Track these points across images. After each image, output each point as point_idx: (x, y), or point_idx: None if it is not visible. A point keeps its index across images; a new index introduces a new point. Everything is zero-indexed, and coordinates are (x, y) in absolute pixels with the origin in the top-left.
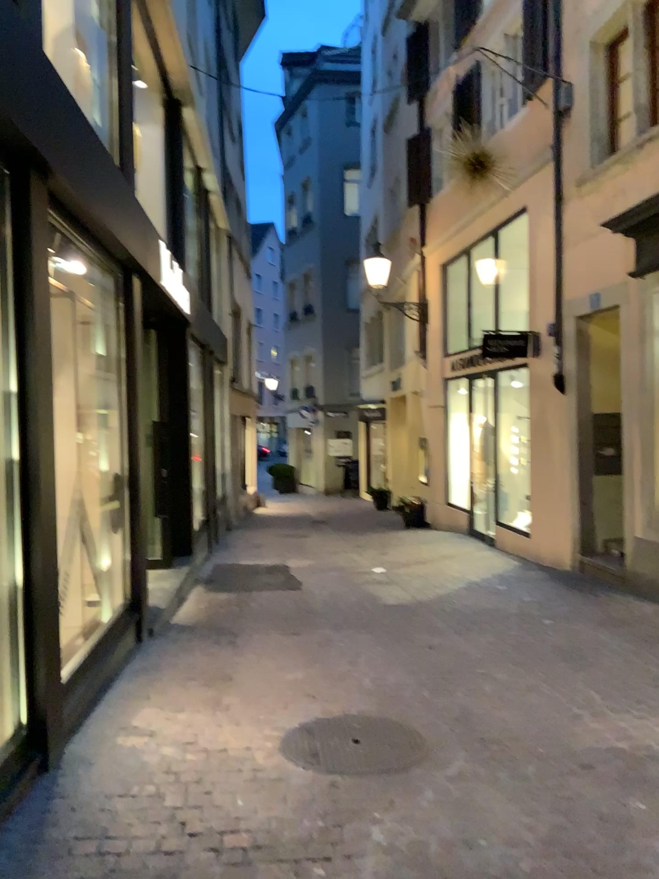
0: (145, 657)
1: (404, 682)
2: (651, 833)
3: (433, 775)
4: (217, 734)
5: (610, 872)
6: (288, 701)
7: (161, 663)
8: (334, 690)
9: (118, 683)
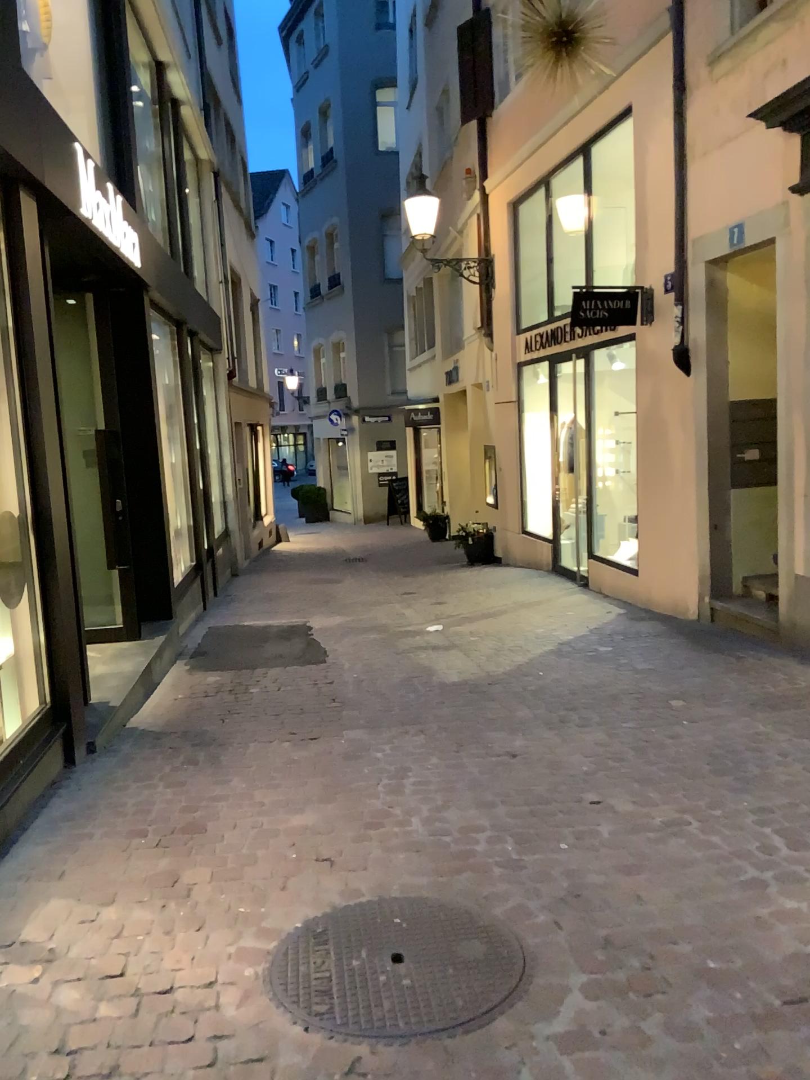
0: (69, 798)
1: (475, 825)
2: None
3: (533, 1038)
4: (157, 958)
5: None
6: (288, 874)
7: (92, 808)
8: (365, 845)
9: (15, 850)
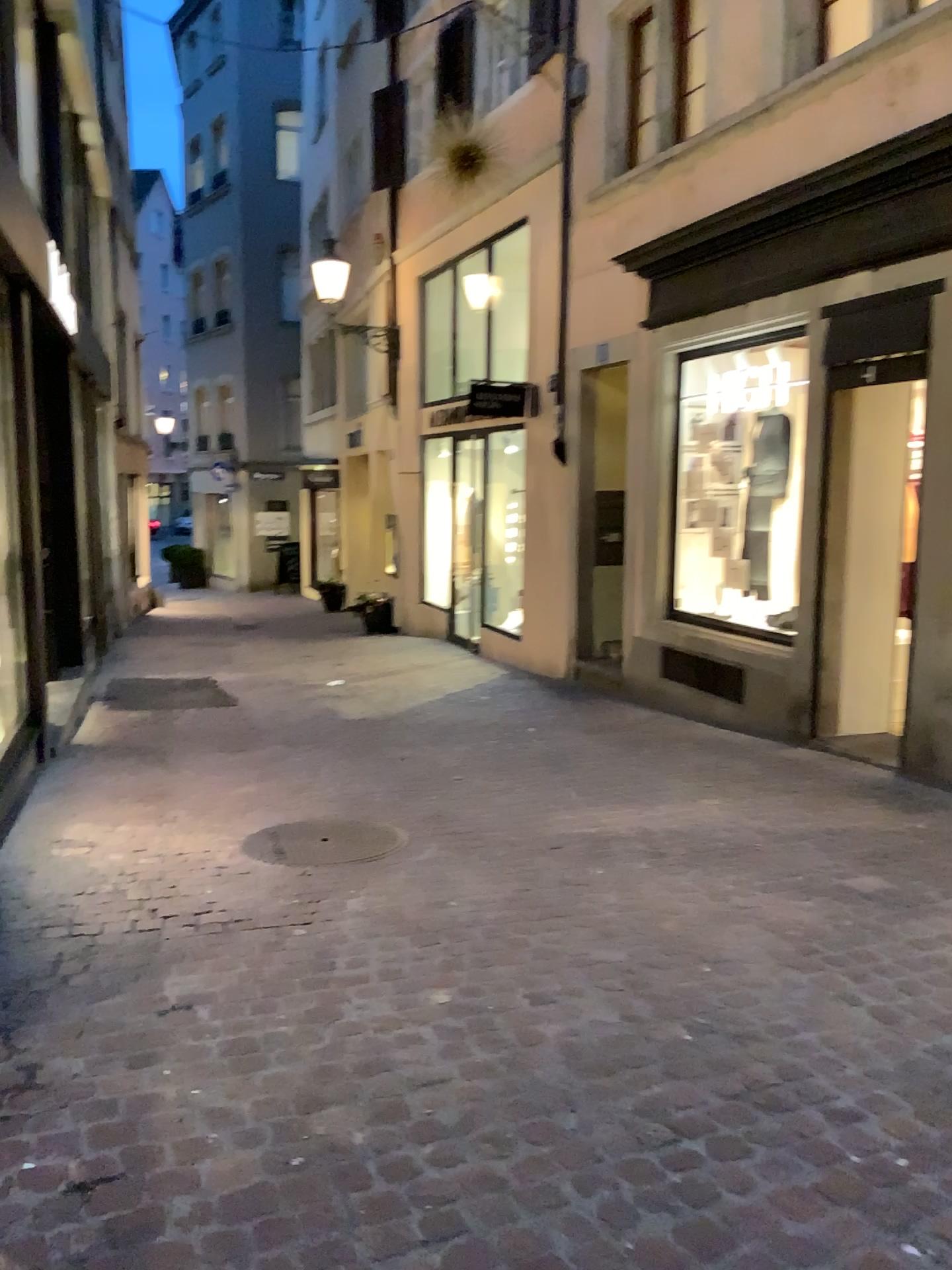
0: (60, 776)
1: (373, 790)
2: (604, 889)
3: (406, 862)
4: (169, 841)
5: (565, 915)
6: (243, 812)
7: (83, 780)
8: (294, 800)
9: (35, 802)
